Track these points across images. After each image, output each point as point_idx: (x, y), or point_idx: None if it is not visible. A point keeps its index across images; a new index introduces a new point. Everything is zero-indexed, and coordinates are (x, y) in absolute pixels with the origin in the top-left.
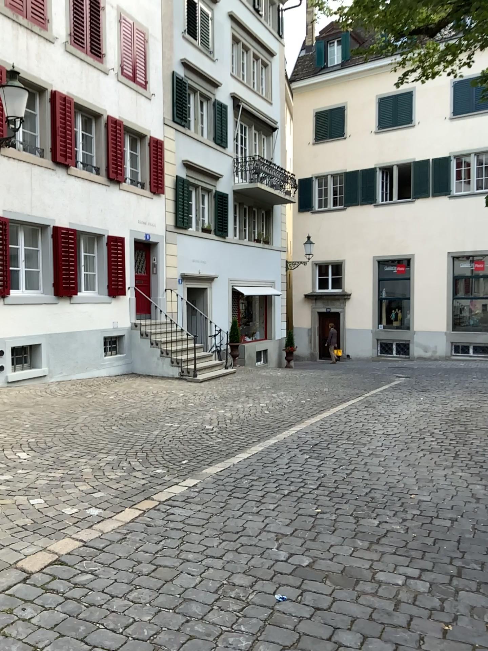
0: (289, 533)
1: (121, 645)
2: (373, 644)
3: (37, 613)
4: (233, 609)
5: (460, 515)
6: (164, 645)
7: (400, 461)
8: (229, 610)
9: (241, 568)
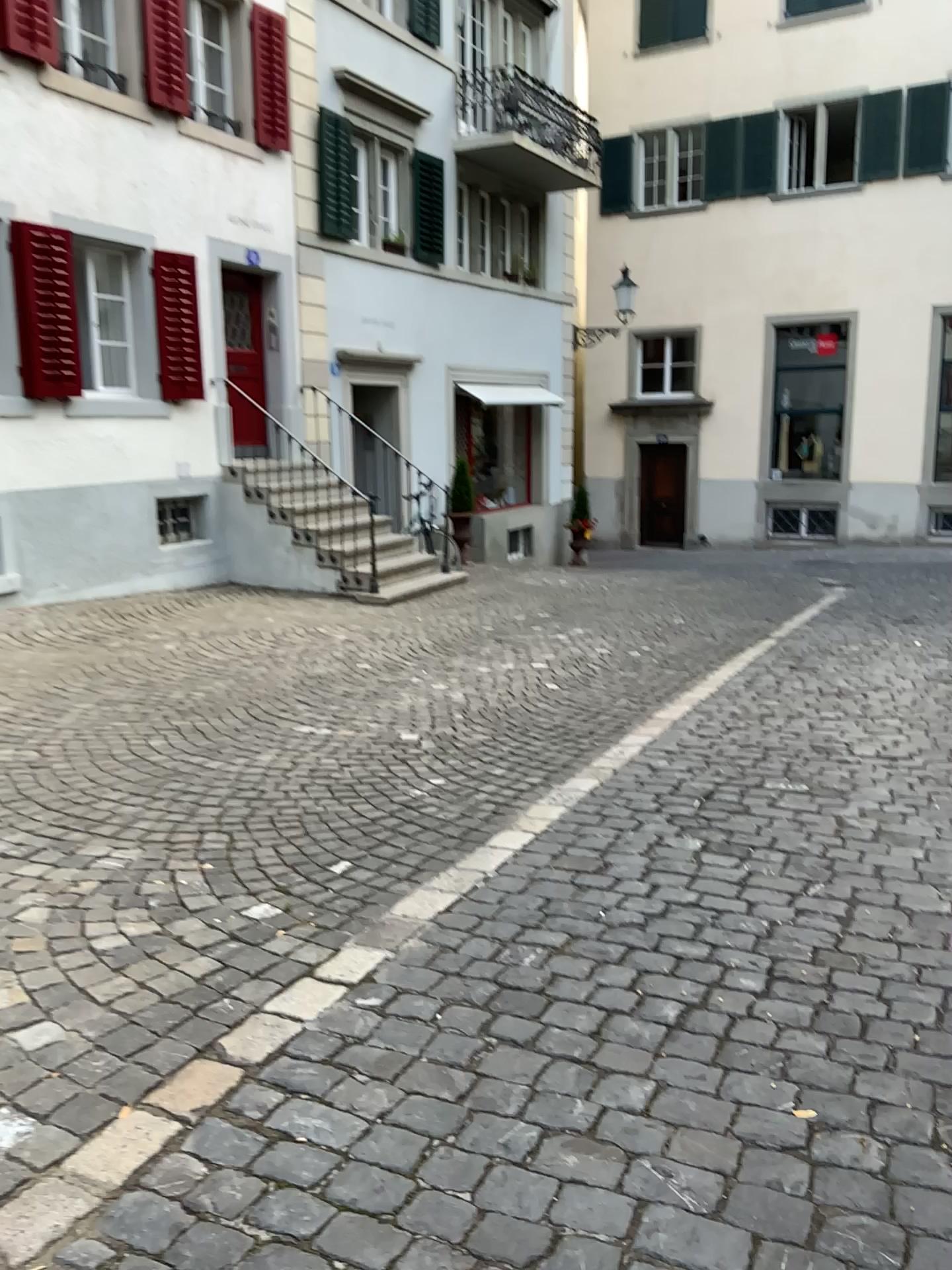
0: None
1: None
2: None
3: None
4: None
5: None
6: None
7: None
8: None
9: None
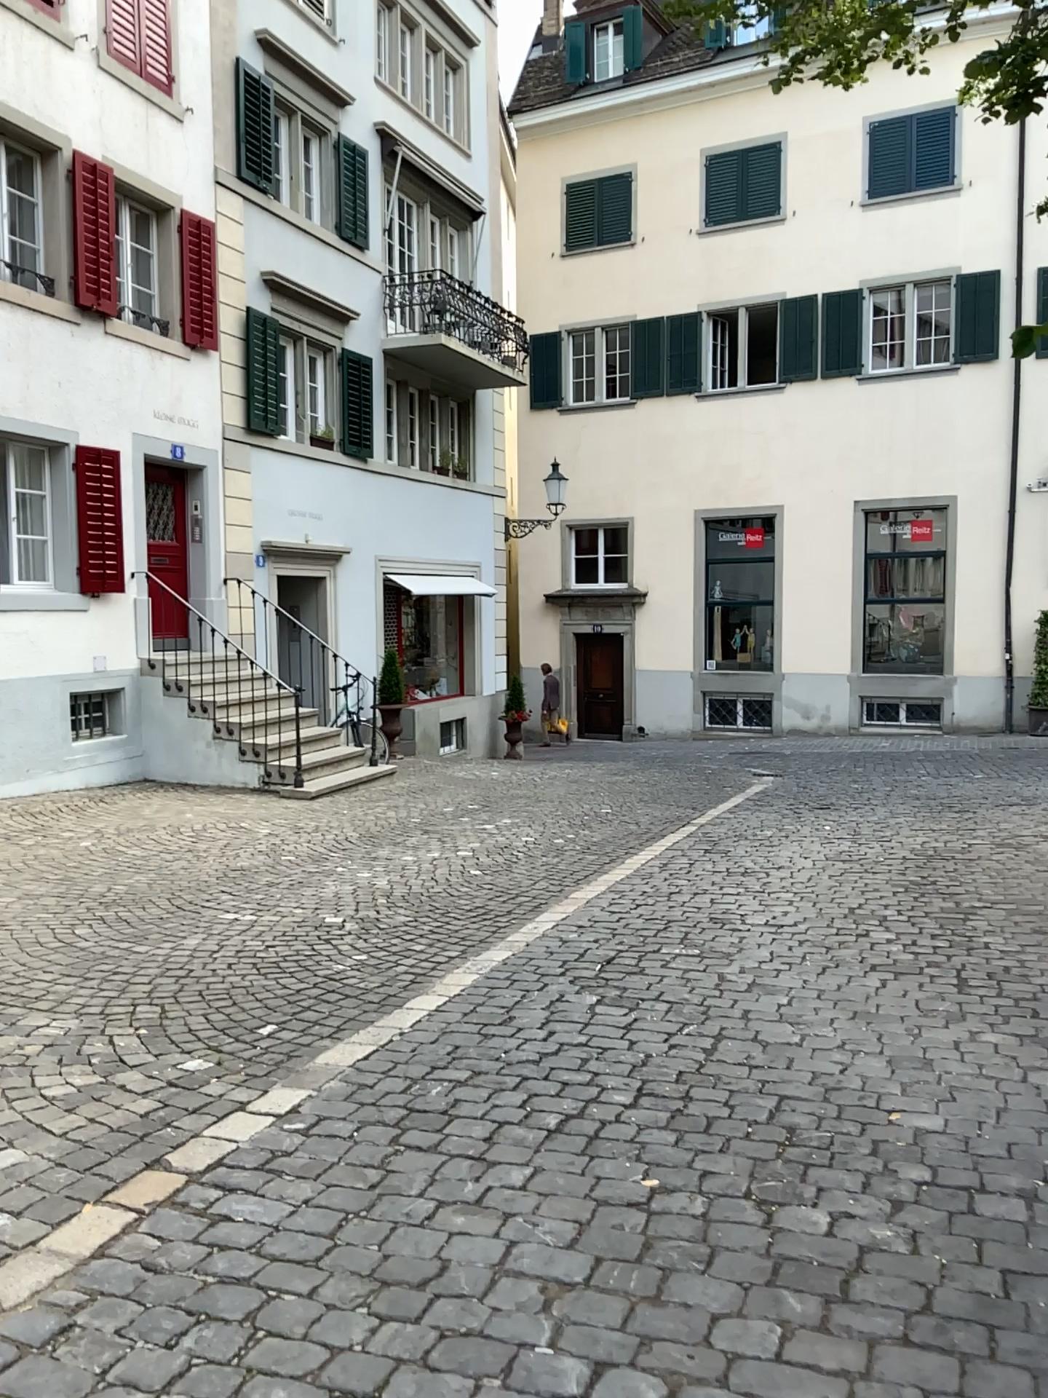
0: (580, 1279)
1: None
2: None
3: None
4: None
5: (1045, 1181)
6: None
7: (837, 1008)
8: None
9: None
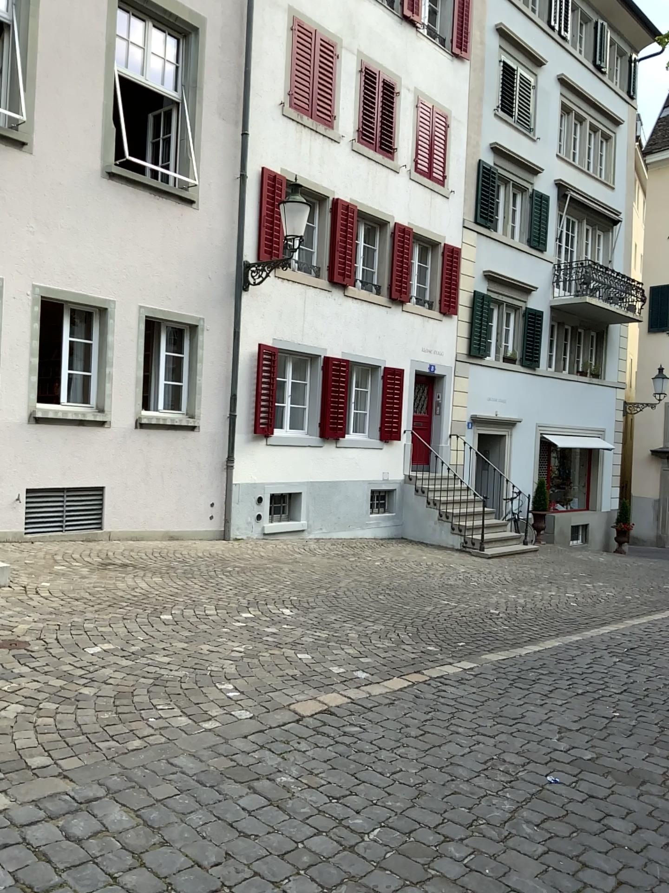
0: (574, 728)
1: (388, 784)
2: (645, 834)
3: (311, 747)
4: (500, 779)
5: None
6: (428, 791)
7: None
8: (496, 779)
9: (513, 749)
